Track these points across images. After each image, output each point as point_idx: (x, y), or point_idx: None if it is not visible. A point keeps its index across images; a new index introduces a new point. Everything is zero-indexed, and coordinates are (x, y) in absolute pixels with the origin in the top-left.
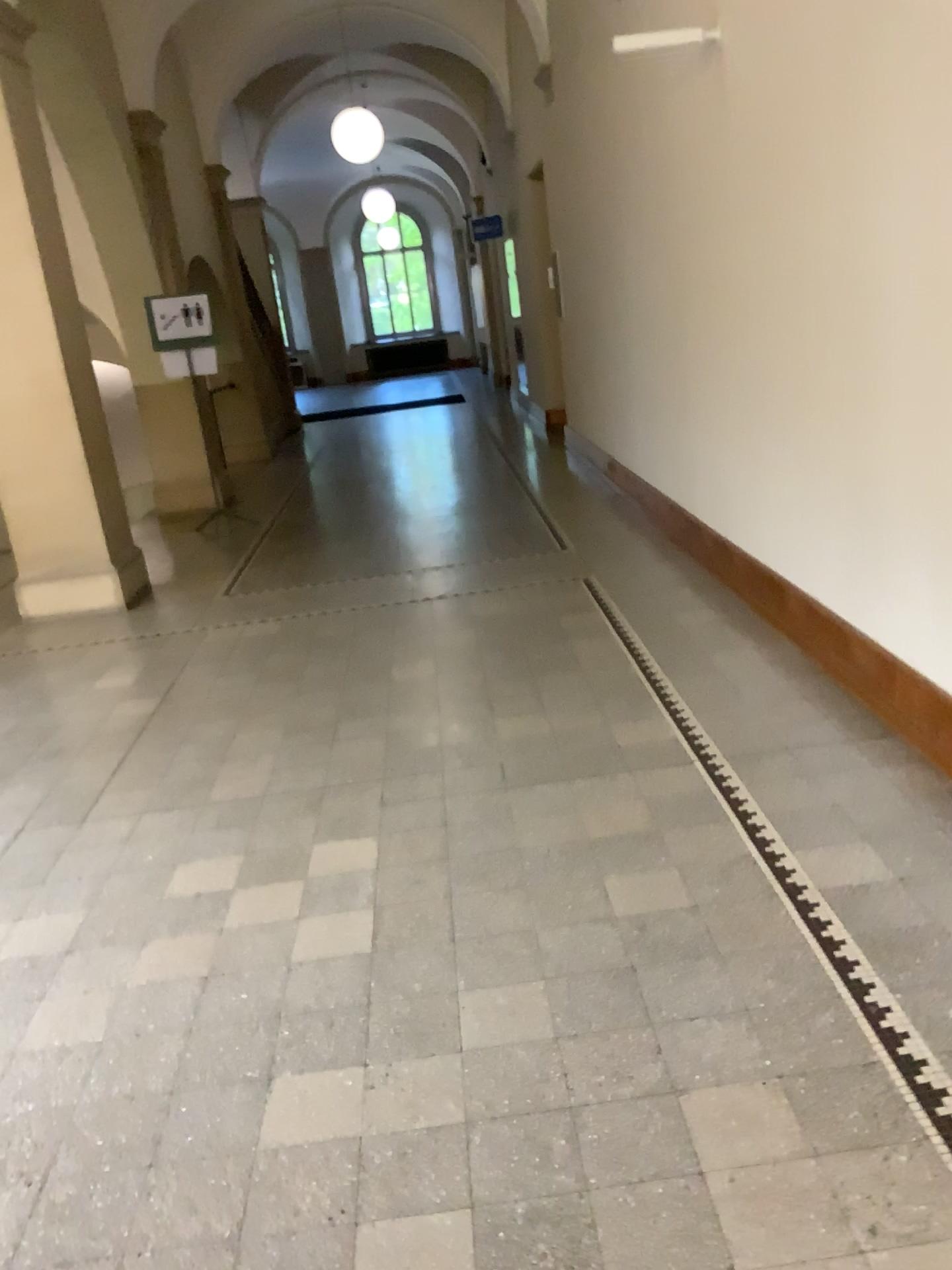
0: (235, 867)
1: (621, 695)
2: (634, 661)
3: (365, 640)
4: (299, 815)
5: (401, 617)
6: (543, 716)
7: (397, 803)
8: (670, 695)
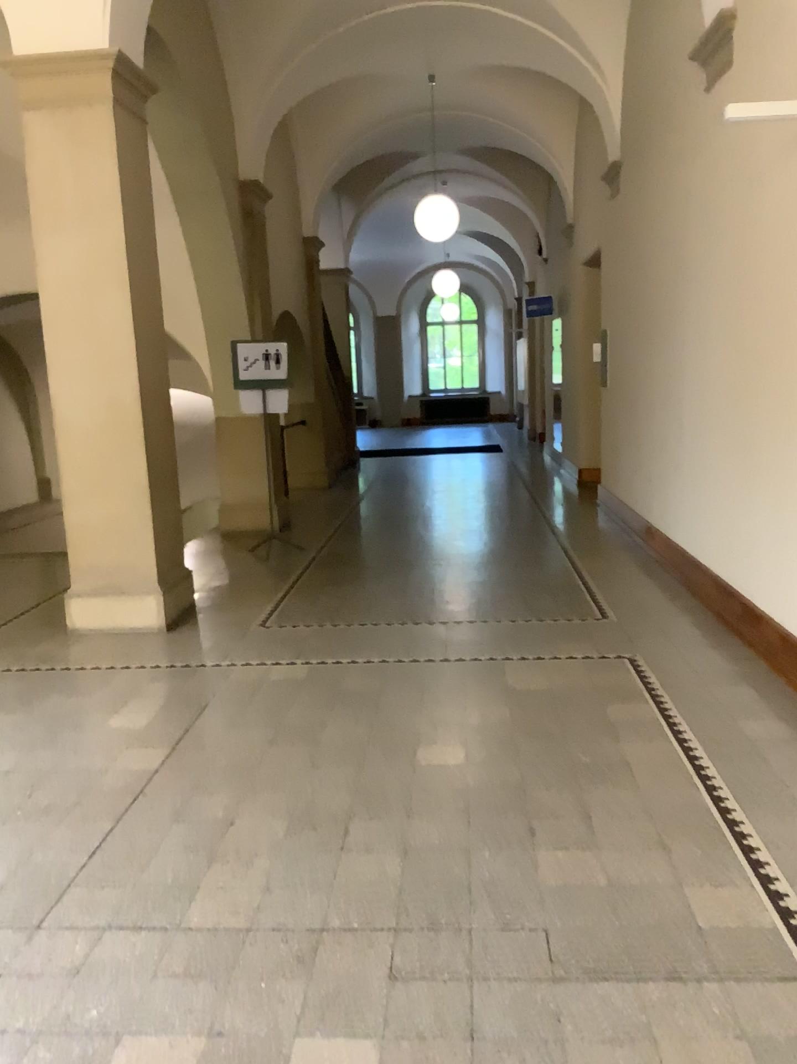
0: (189, 1059)
1: (692, 839)
2: (701, 786)
3: (393, 708)
4: (286, 975)
5: (434, 683)
6: (596, 857)
7: (411, 976)
8: (756, 851)
